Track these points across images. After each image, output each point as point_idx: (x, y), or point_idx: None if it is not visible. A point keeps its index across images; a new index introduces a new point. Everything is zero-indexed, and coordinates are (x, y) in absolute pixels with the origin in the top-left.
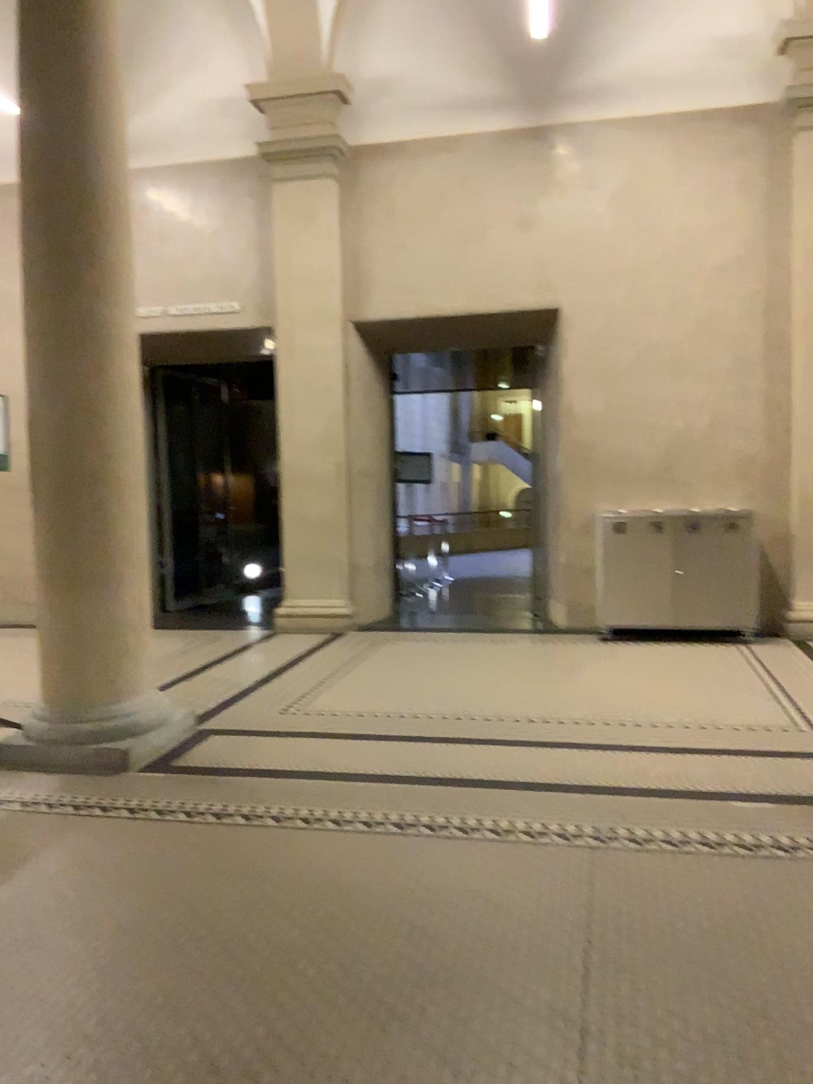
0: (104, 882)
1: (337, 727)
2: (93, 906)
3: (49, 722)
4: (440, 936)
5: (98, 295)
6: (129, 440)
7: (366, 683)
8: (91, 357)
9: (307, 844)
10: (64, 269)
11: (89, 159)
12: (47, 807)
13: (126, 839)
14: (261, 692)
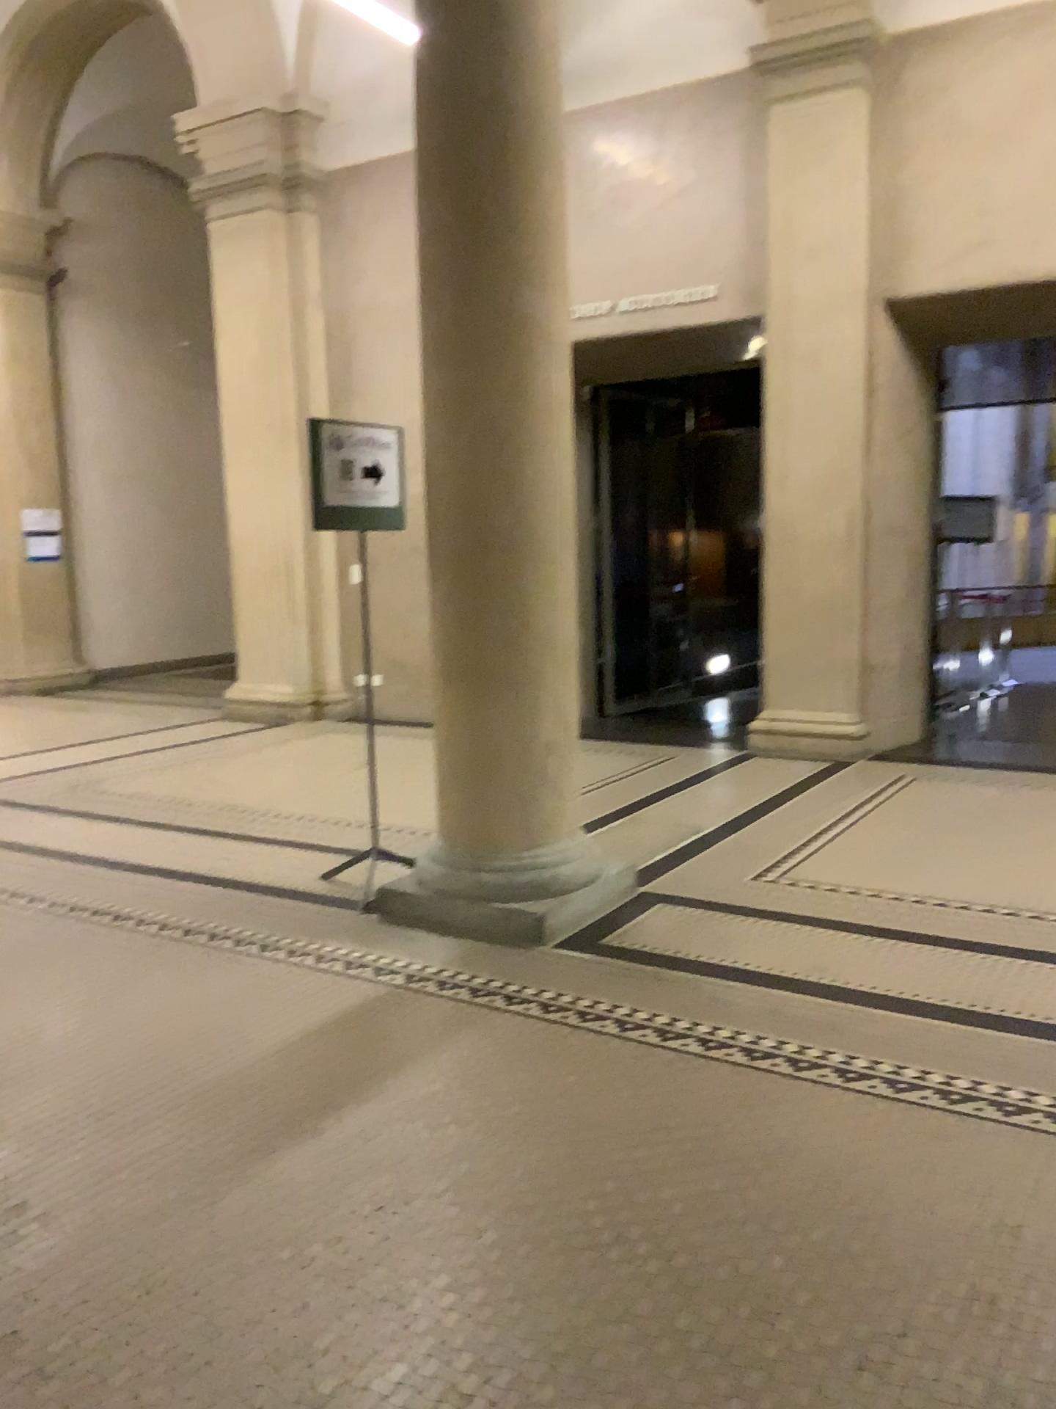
0: (498, 1120)
1: (842, 909)
2: (479, 1160)
3: (444, 867)
4: (1022, 1323)
5: (515, 275)
6: (553, 484)
7: (886, 841)
8: (504, 365)
9: (794, 1104)
10: (470, 242)
11: (505, 75)
12: (434, 989)
13: (532, 1055)
14: (730, 844)
